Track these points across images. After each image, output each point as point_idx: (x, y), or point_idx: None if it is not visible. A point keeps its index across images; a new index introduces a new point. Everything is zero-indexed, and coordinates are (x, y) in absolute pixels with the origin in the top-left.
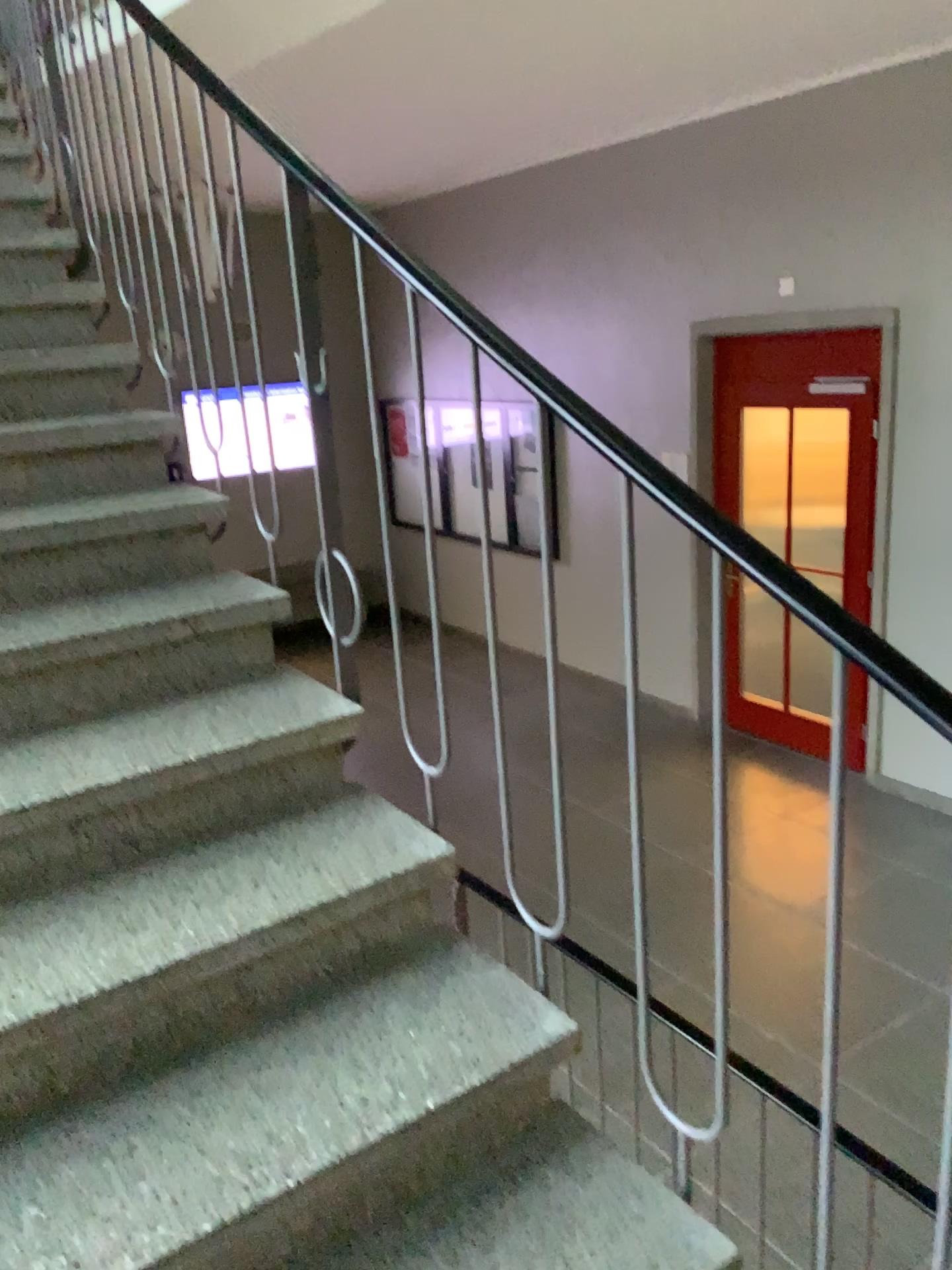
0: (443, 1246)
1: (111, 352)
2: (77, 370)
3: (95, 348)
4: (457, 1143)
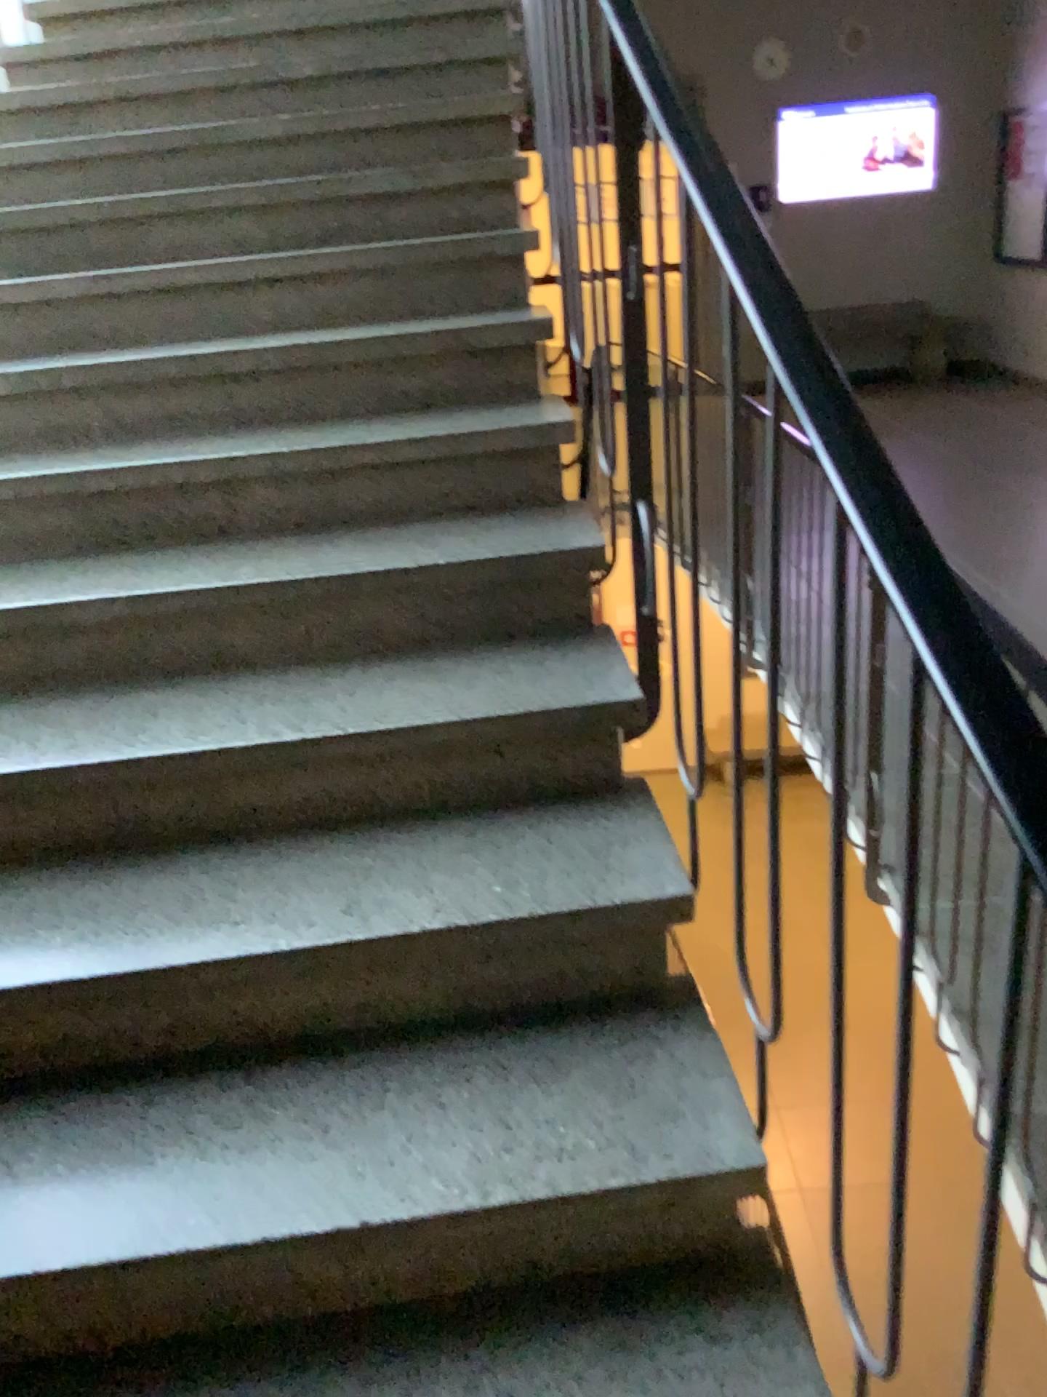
0: (418, 323)
1: None
2: None
3: None
4: (455, 294)
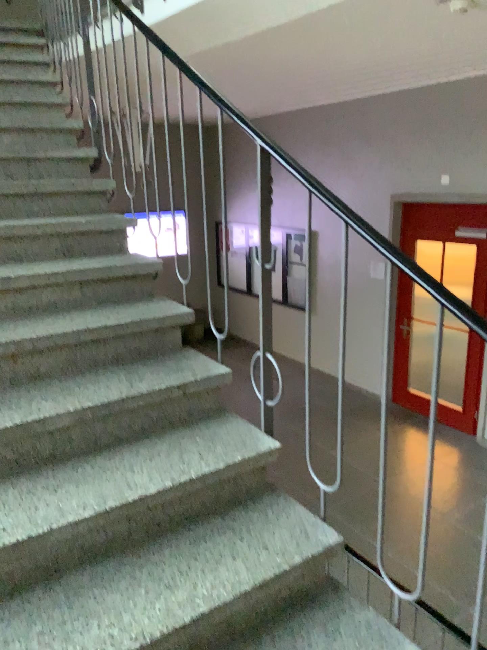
0: None
1: (122, 219)
2: (103, 228)
3: (113, 216)
4: None
